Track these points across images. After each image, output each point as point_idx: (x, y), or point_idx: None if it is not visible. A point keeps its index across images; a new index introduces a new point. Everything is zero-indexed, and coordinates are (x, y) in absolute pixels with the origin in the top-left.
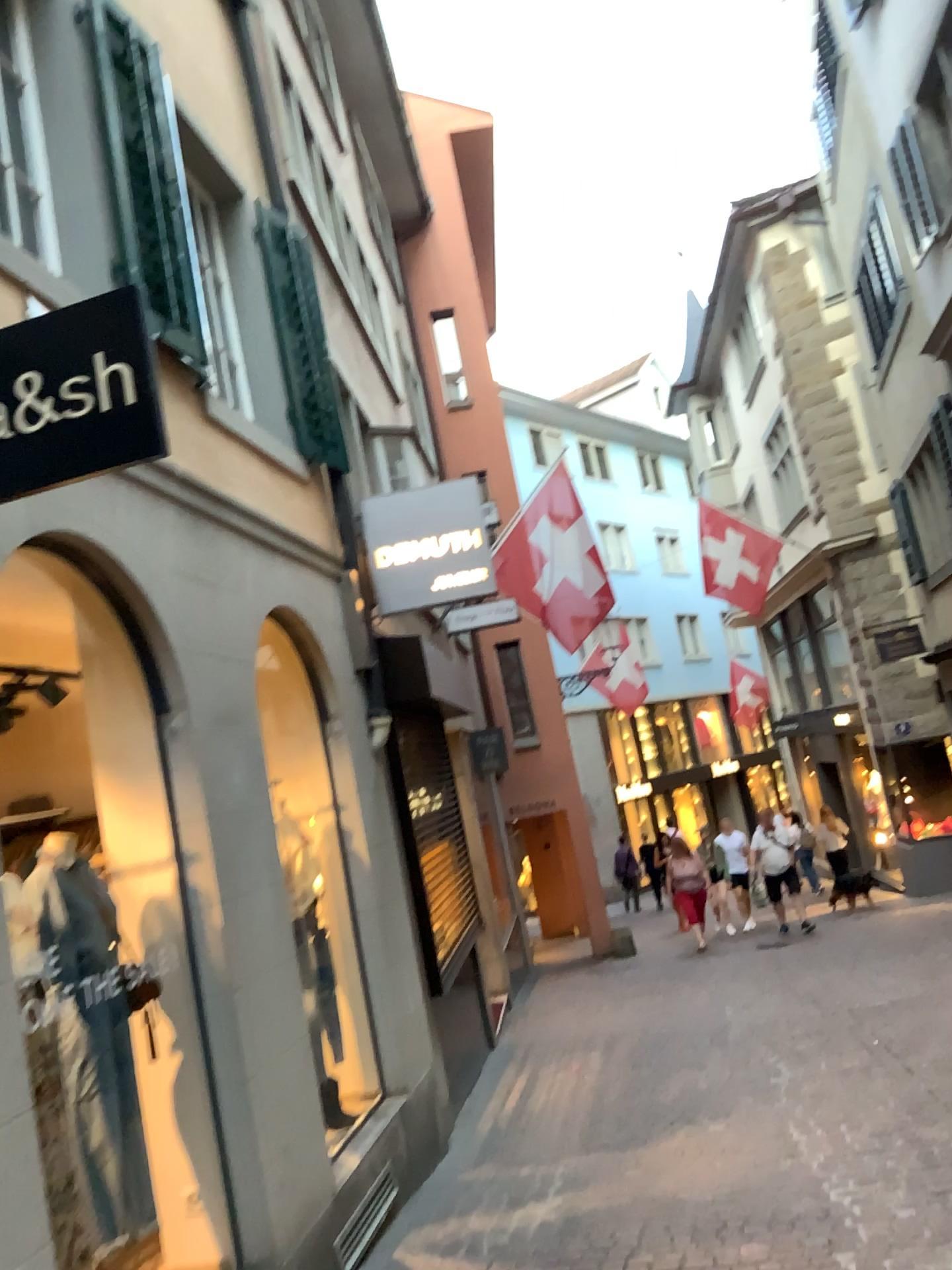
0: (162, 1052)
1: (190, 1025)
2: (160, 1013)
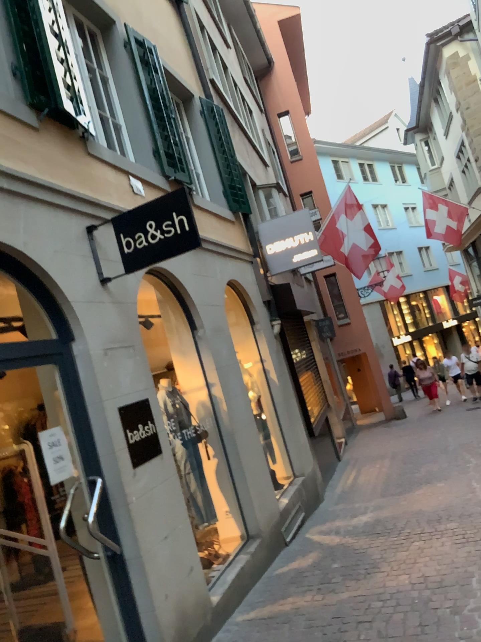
0: (211, 458)
1: (219, 448)
2: (208, 444)
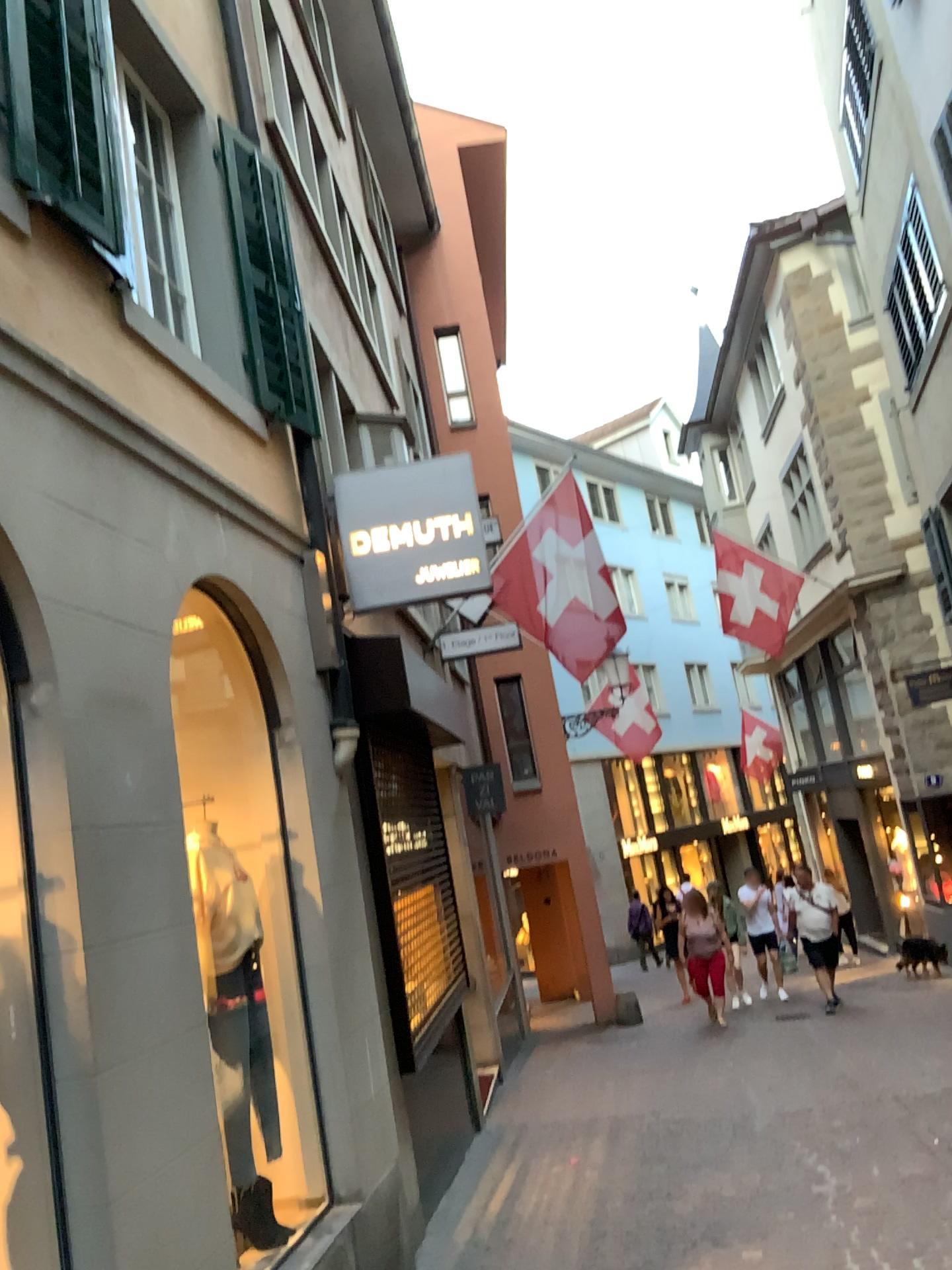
0: None
1: (33, 1121)
2: None
